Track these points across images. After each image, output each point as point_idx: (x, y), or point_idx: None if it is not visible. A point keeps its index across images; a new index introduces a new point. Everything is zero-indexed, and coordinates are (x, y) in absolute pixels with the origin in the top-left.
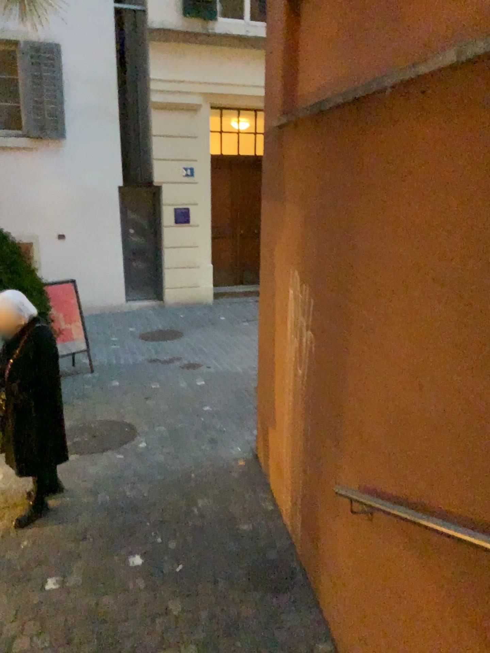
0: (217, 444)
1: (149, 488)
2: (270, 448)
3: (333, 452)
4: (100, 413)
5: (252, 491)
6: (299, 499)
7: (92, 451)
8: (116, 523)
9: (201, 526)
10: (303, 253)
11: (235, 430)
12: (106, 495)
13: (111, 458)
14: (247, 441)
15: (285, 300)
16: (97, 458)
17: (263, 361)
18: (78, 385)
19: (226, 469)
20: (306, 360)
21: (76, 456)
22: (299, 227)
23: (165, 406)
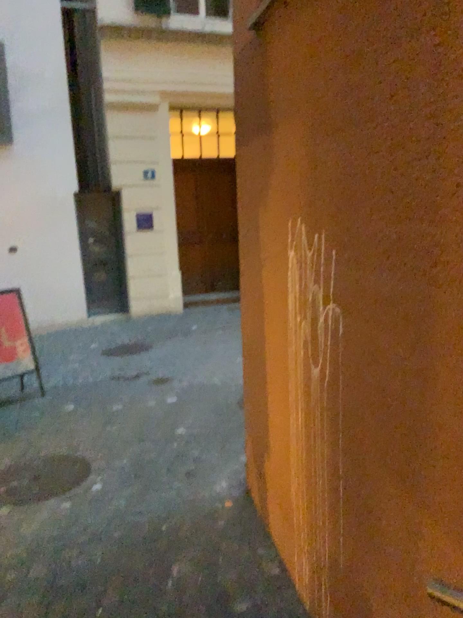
0: (197, 477)
1: (105, 550)
2: (268, 481)
3: (400, 503)
4: (47, 445)
5: (248, 544)
6: (325, 565)
7: (33, 498)
8: (54, 613)
9: (179, 610)
10: (312, 186)
11: (217, 456)
12: (44, 566)
13: (57, 507)
14: (234, 470)
15: (283, 268)
16: (38, 508)
17: (251, 364)
18: (24, 411)
19: (210, 511)
20: (328, 350)
21: (9, 508)
22: (301, 151)
23: (130, 431)
